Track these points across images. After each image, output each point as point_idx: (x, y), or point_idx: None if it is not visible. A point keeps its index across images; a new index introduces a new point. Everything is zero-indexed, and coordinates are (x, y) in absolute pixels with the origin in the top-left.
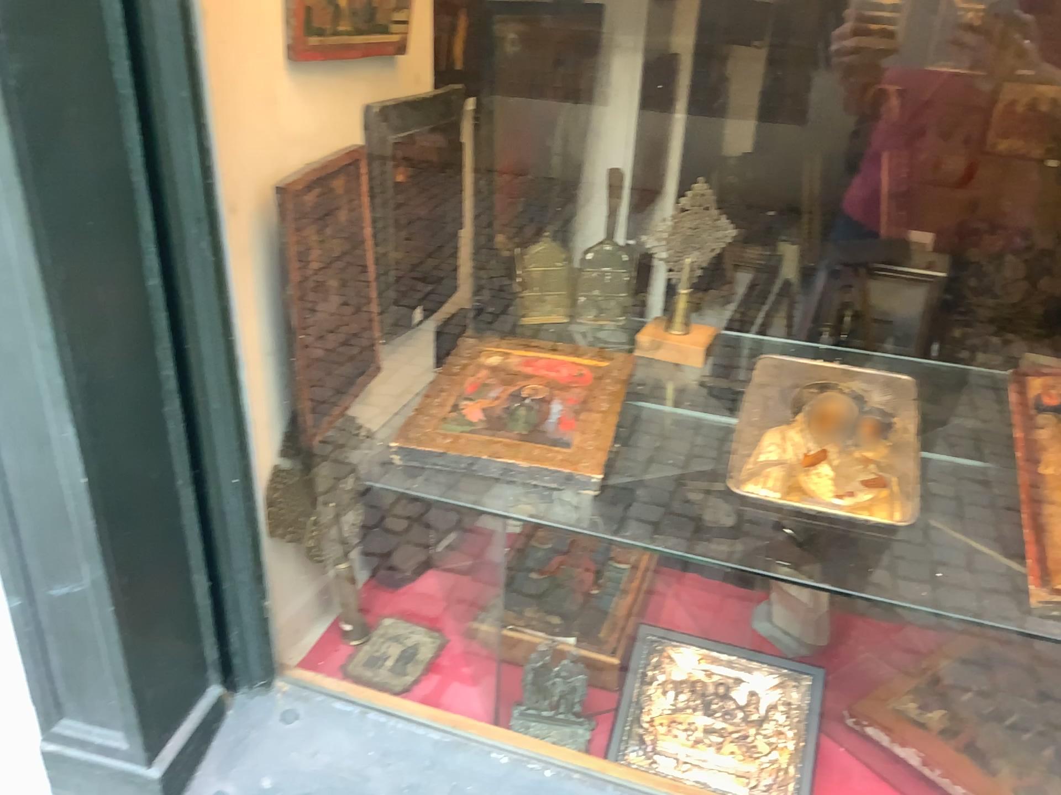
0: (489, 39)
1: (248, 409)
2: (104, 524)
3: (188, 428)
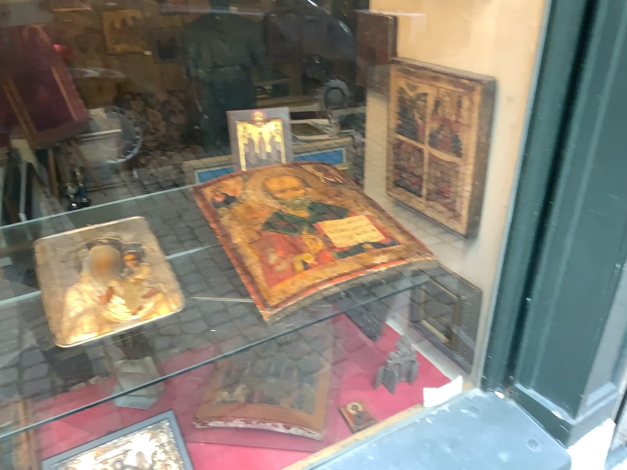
0: None
1: None
2: None
3: None
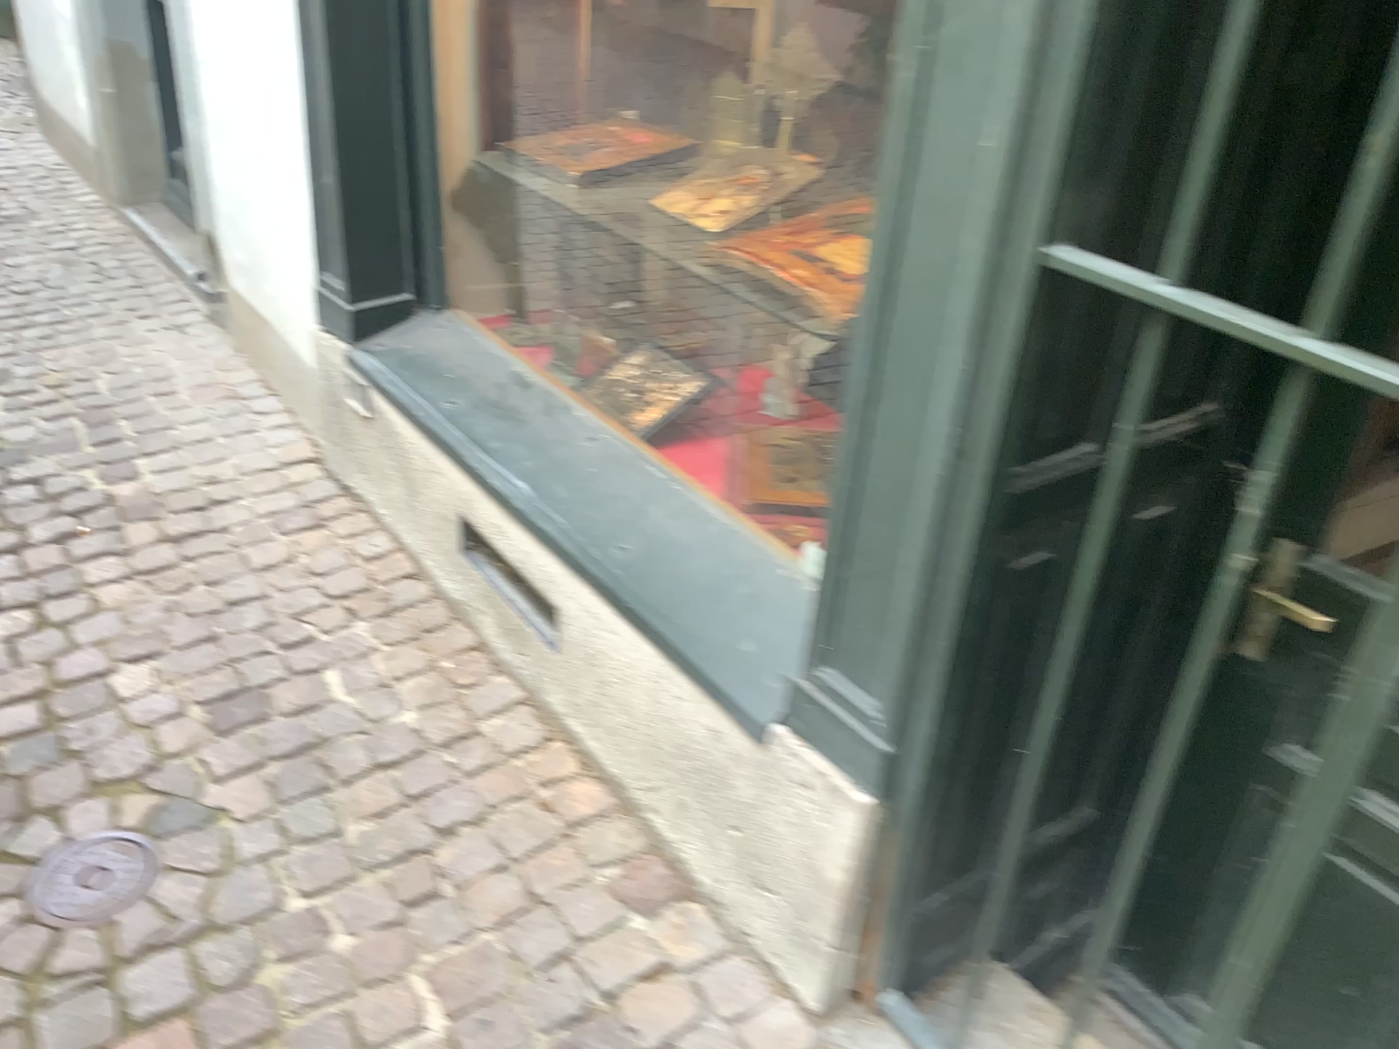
0: None
1: (449, 113)
2: (344, 138)
3: (408, 109)
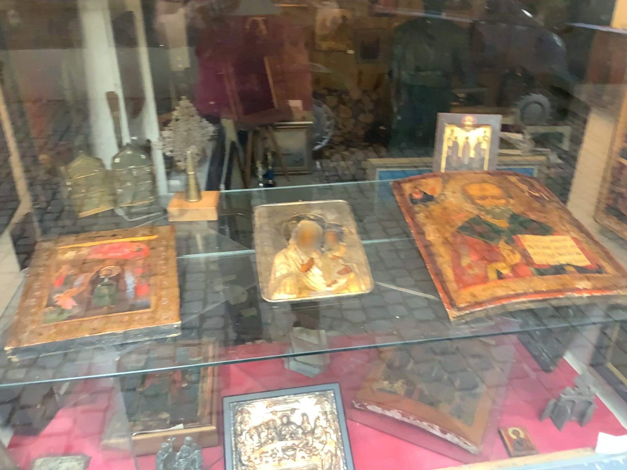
0: (6, 18)
1: None
2: None
3: None
